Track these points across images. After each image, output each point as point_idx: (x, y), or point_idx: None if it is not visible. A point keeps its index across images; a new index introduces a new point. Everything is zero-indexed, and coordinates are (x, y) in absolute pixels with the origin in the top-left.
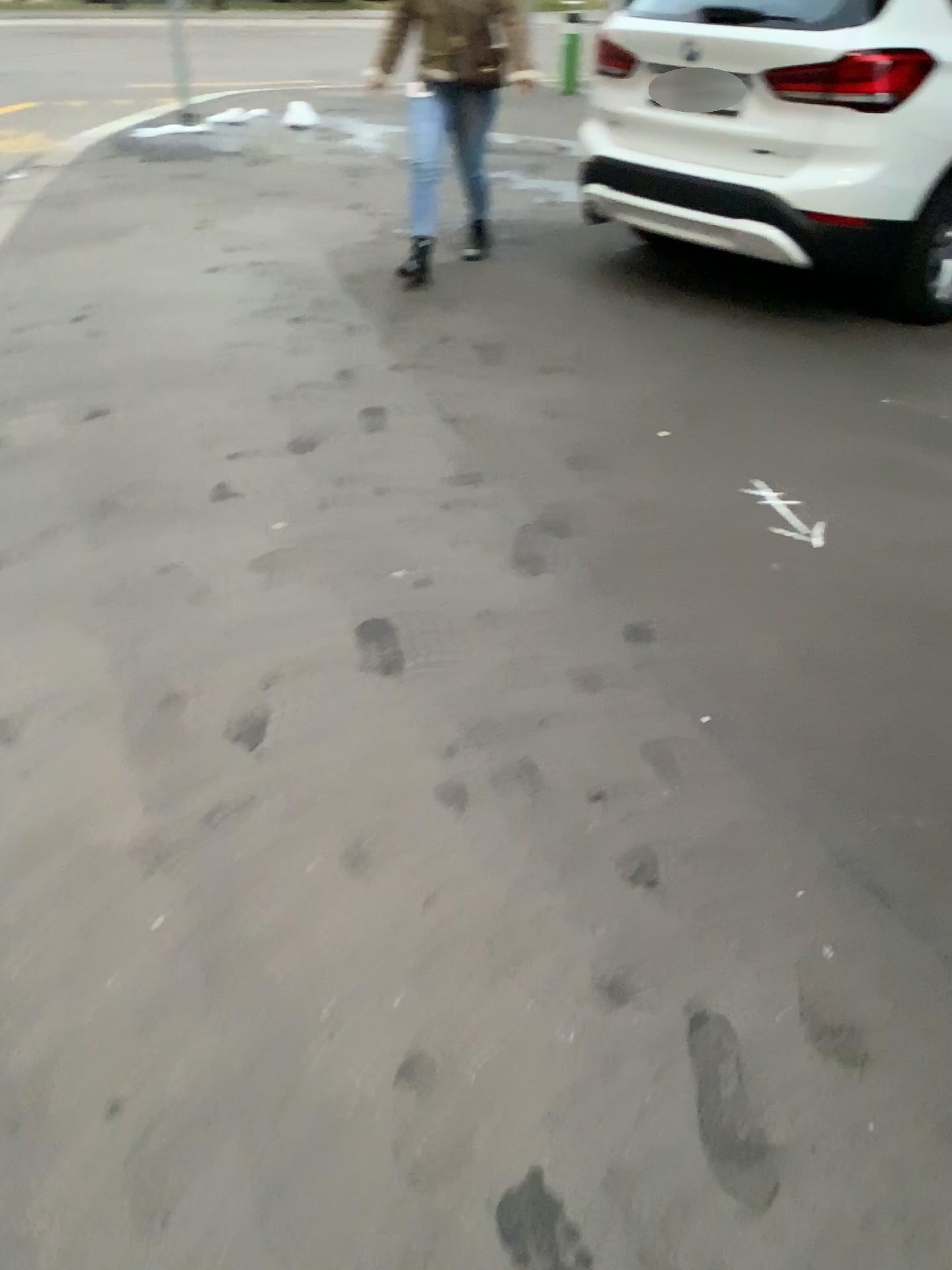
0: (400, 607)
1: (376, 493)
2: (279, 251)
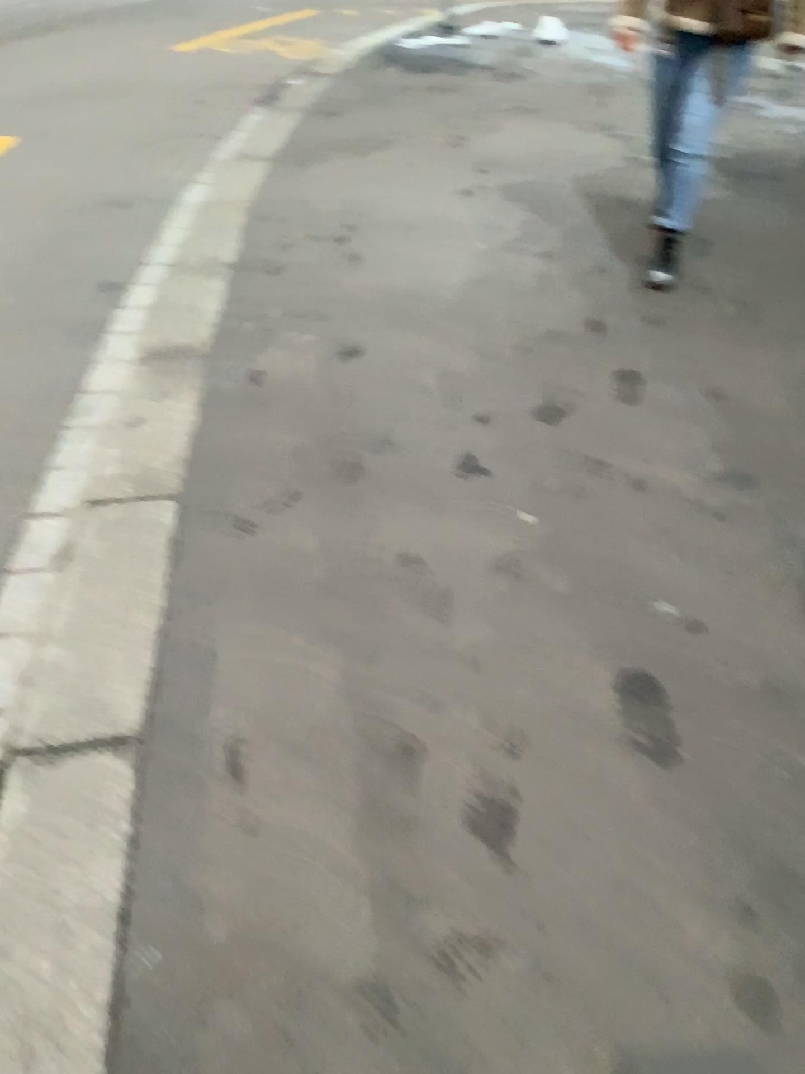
0: (673, 661)
1: (639, 490)
2: (532, 176)
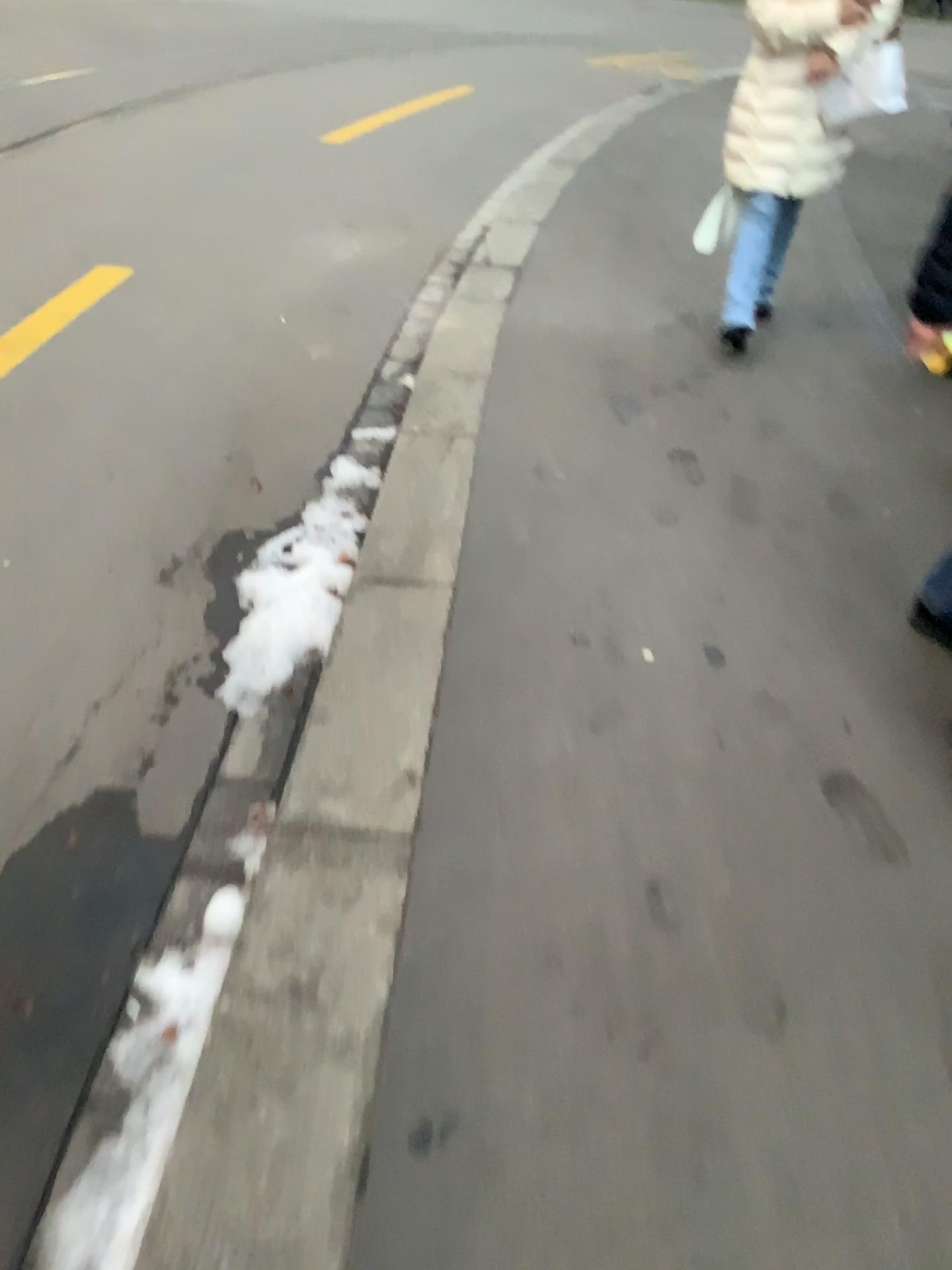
0: None
1: None
2: None
